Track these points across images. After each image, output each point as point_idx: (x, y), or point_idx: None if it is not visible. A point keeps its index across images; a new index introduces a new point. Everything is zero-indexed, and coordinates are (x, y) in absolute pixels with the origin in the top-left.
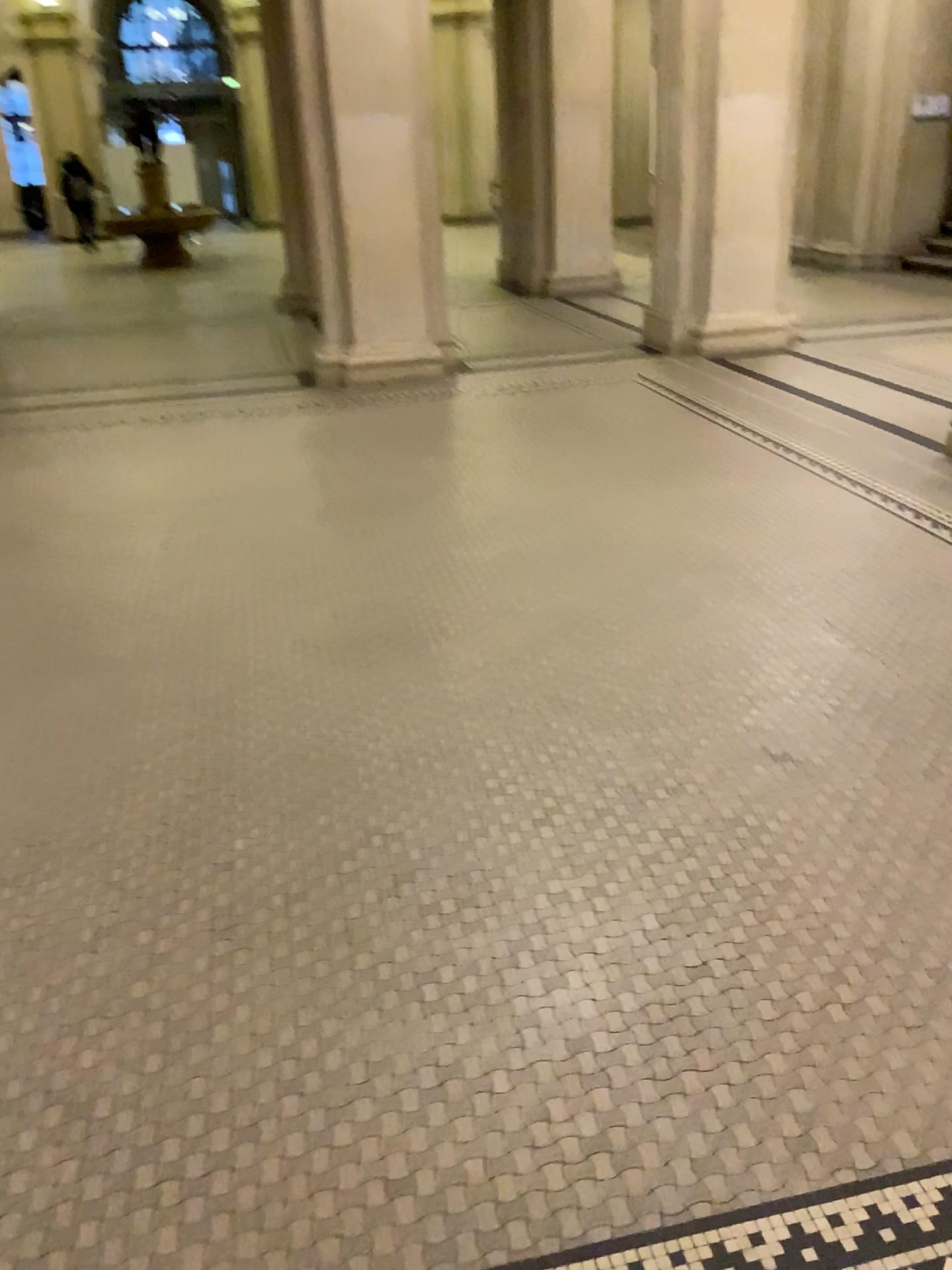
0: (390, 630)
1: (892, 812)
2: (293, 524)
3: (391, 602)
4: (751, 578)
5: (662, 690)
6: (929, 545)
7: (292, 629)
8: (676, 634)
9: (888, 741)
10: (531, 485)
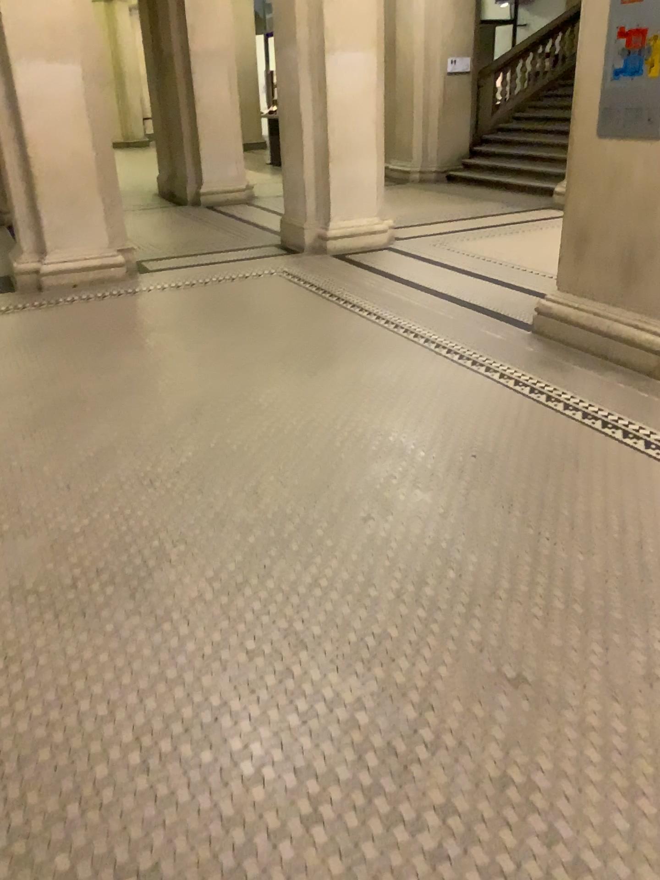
0: (106, 563)
1: (635, 743)
2: (0, 441)
3: (104, 526)
4: (425, 466)
5: (382, 611)
6: (553, 418)
7: (5, 571)
8: (377, 537)
9: (600, 648)
10: (217, 381)
